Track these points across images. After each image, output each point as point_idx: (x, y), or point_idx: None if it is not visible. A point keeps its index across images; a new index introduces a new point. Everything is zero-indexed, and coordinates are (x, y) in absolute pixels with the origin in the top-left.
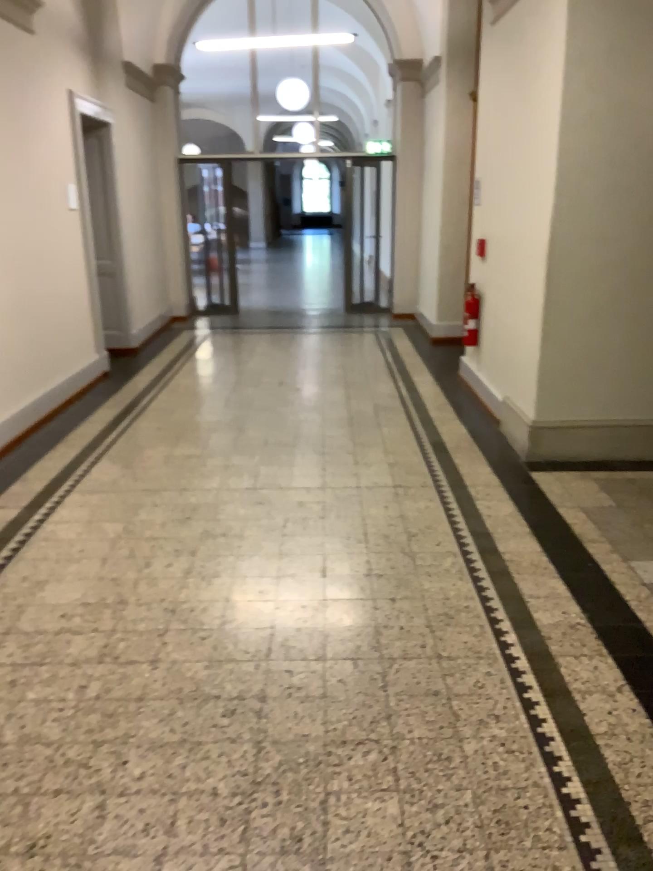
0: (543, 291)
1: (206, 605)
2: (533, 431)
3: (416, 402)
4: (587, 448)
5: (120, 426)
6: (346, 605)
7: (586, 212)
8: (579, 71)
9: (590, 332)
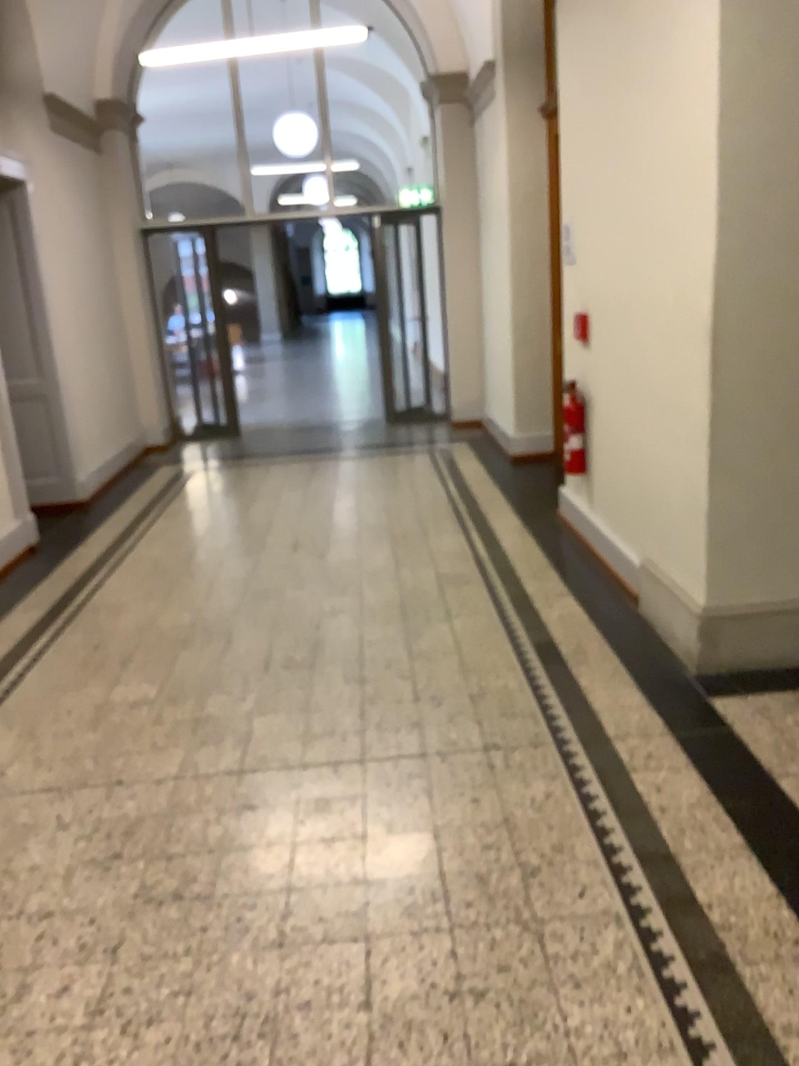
0: (708, 395)
1: None
2: (704, 625)
3: (501, 571)
4: (795, 646)
5: (33, 651)
6: None
7: (773, 258)
8: (749, 19)
9: (789, 458)
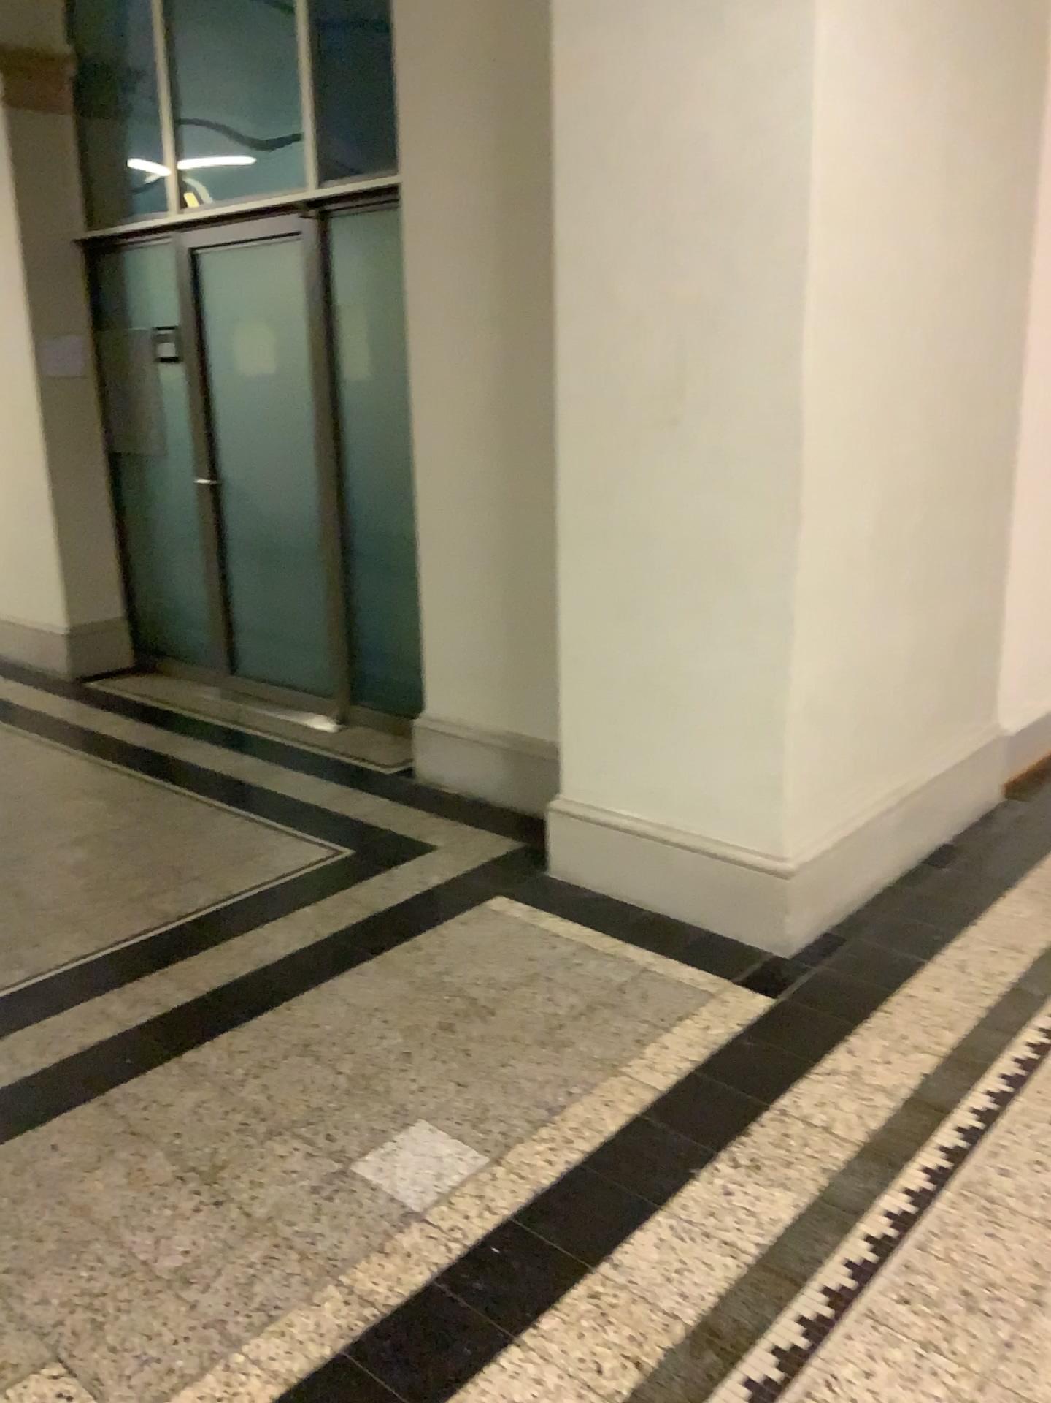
0: None
1: None
2: None
3: None
4: None
5: None
6: None
7: None
8: None
9: None
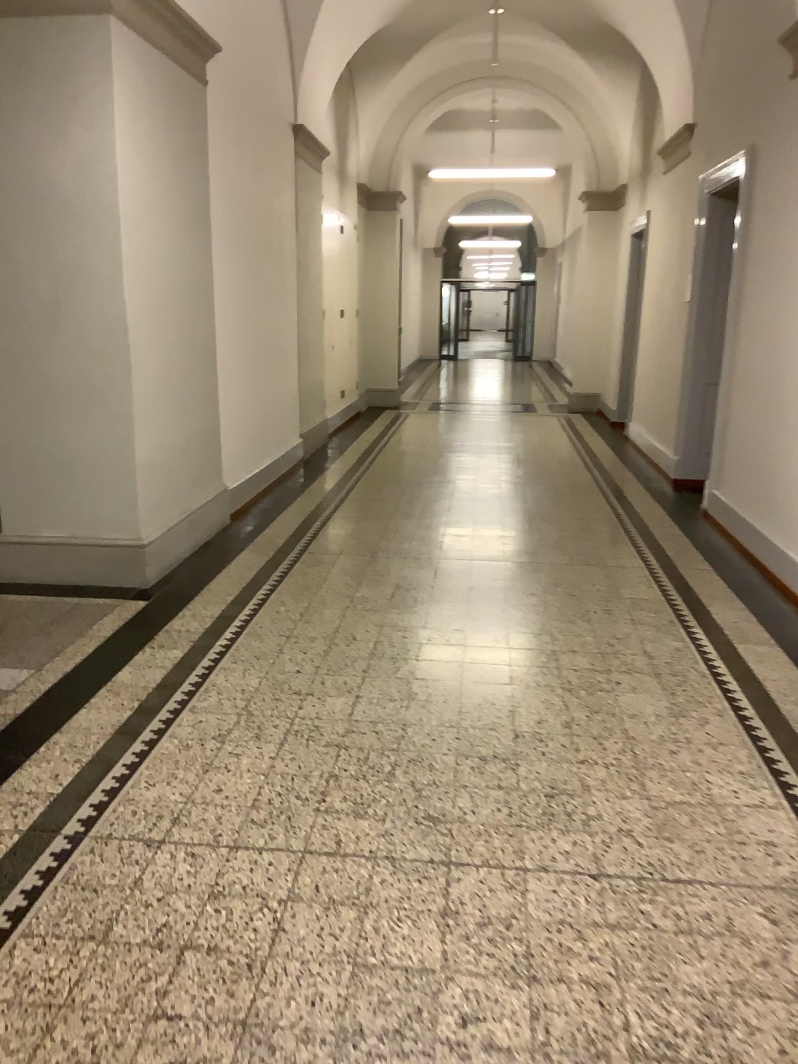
0: None
1: (481, 677)
2: None
3: None
4: None
5: None
6: (345, 671)
7: None
8: None
9: None
